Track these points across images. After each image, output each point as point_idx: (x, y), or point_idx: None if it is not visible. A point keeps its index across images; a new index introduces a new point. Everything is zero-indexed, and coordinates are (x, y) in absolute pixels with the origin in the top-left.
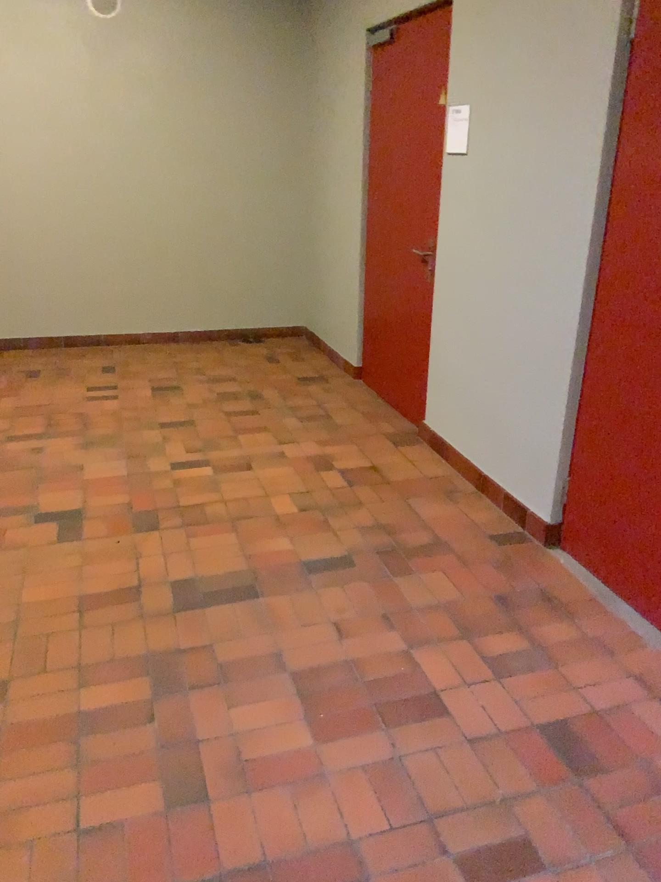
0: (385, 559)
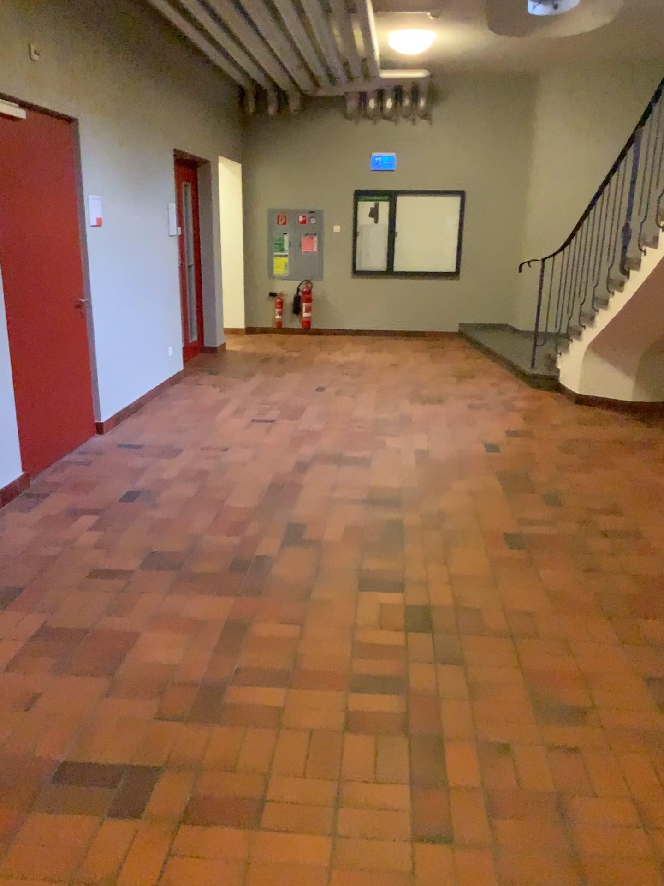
0: None
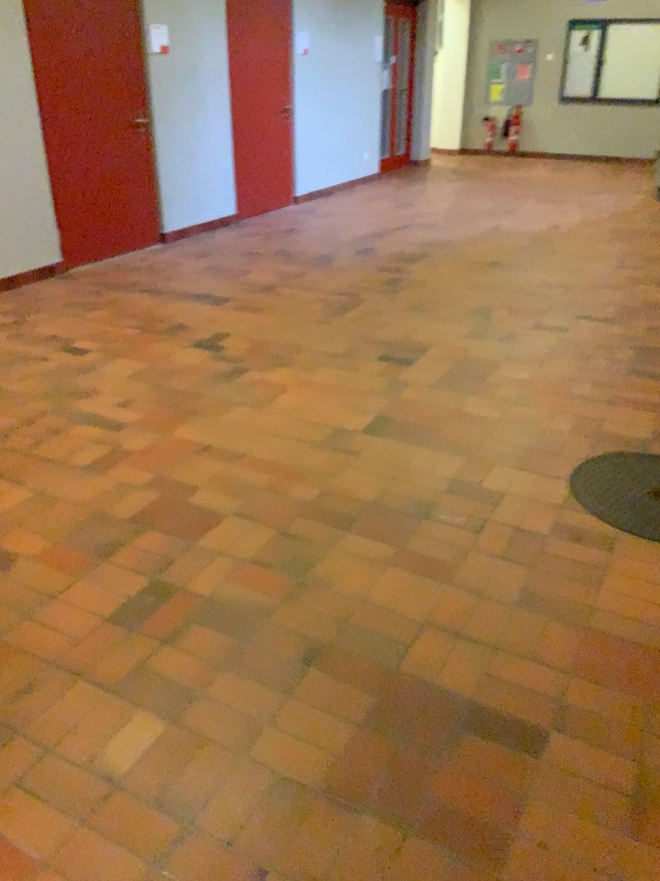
0: (127, 288)
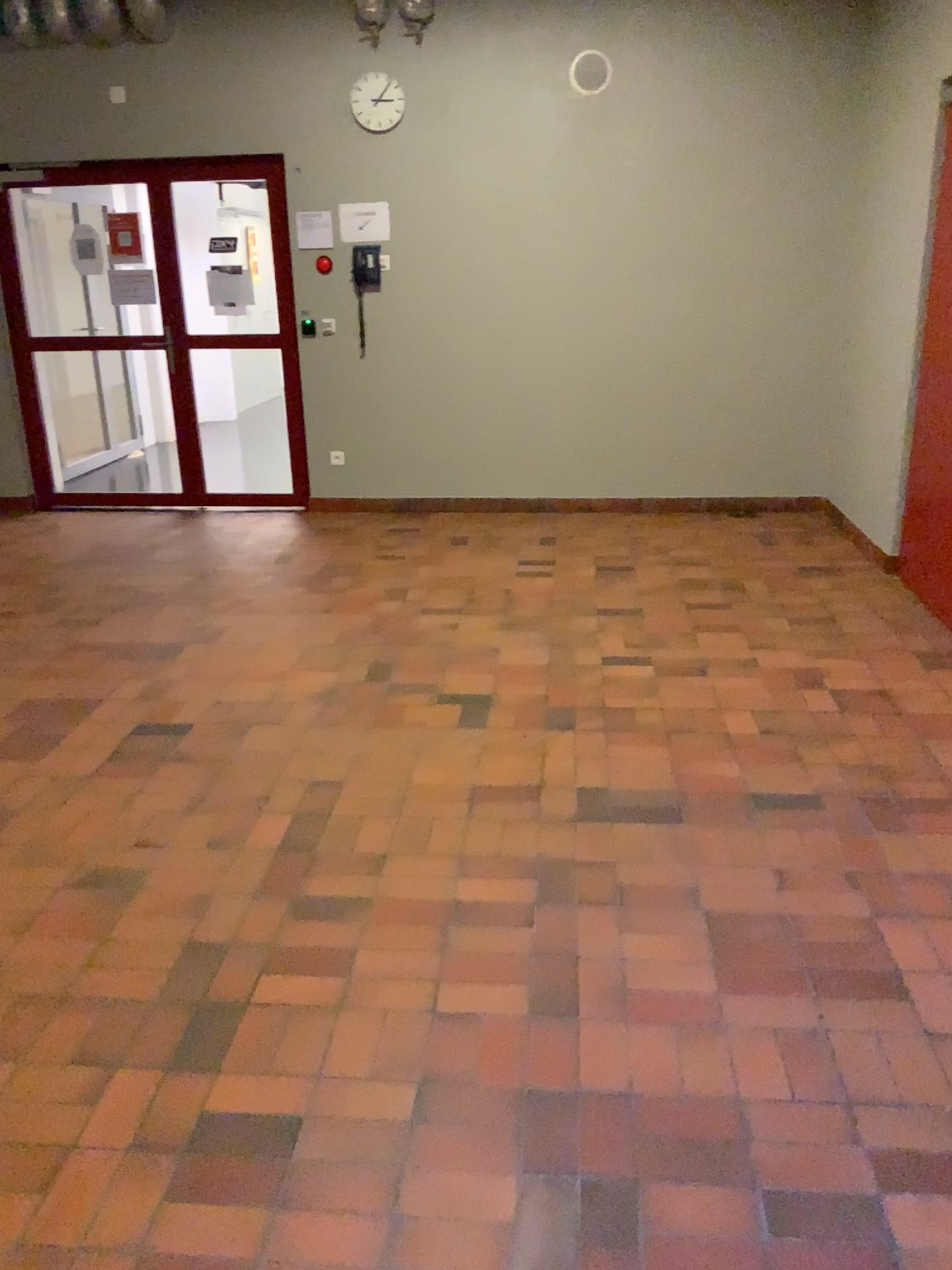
0: (867, 806)
